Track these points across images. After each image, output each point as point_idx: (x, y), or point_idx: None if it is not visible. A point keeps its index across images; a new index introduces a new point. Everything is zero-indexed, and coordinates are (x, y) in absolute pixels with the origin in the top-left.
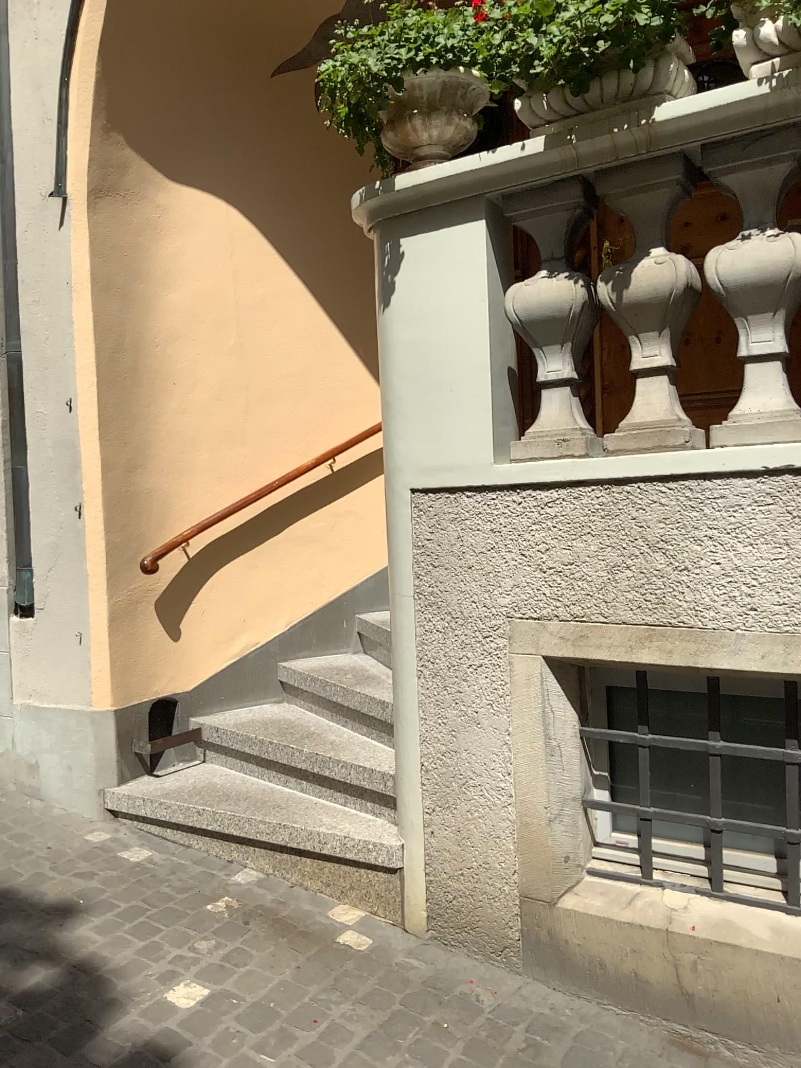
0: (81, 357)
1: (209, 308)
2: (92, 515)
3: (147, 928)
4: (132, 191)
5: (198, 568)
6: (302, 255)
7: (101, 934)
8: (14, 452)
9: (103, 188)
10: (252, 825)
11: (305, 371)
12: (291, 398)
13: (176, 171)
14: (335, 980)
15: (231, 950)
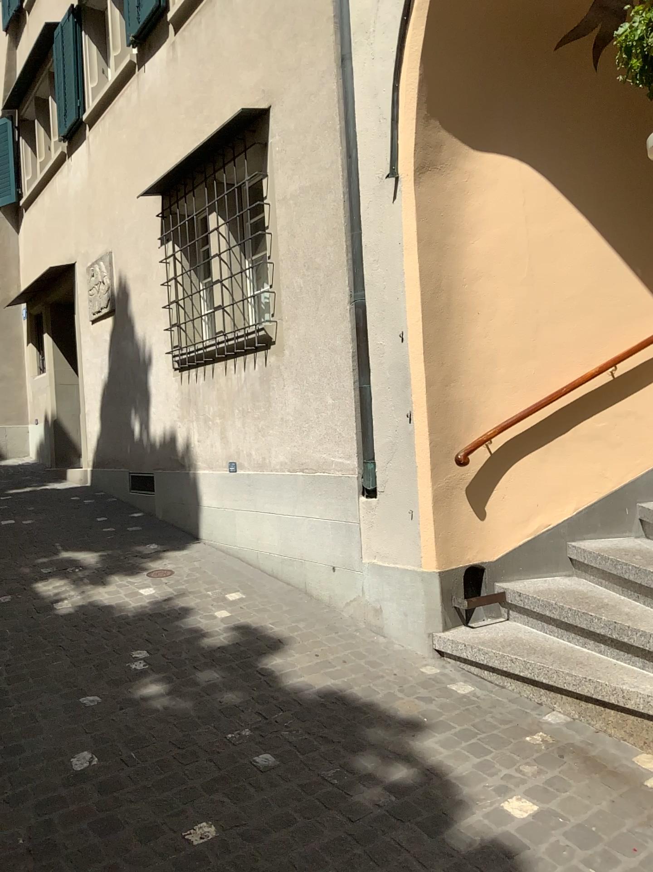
0: (410, 298)
1: (505, 249)
2: (421, 420)
3: (480, 748)
4: (445, 163)
5: (500, 462)
6: (583, 196)
7: (445, 747)
8: (361, 374)
9: (425, 165)
10: (559, 675)
11: (587, 294)
12: (575, 318)
13: (478, 142)
14: (650, 818)
15: (552, 777)
